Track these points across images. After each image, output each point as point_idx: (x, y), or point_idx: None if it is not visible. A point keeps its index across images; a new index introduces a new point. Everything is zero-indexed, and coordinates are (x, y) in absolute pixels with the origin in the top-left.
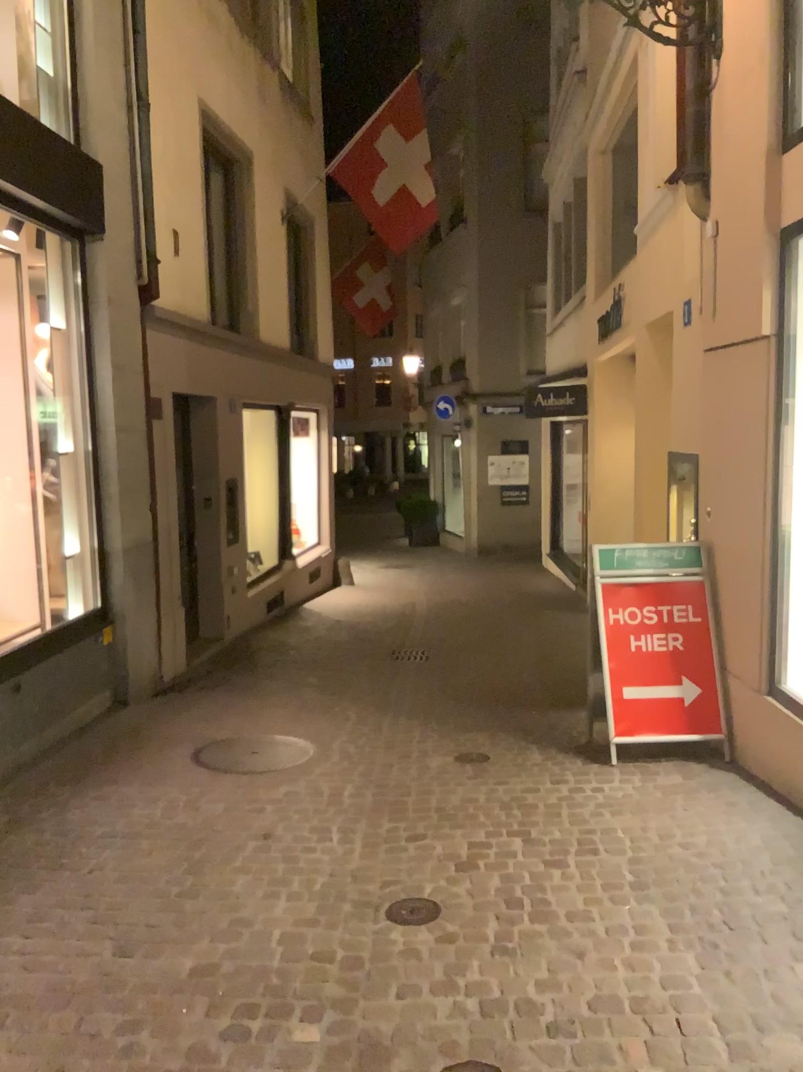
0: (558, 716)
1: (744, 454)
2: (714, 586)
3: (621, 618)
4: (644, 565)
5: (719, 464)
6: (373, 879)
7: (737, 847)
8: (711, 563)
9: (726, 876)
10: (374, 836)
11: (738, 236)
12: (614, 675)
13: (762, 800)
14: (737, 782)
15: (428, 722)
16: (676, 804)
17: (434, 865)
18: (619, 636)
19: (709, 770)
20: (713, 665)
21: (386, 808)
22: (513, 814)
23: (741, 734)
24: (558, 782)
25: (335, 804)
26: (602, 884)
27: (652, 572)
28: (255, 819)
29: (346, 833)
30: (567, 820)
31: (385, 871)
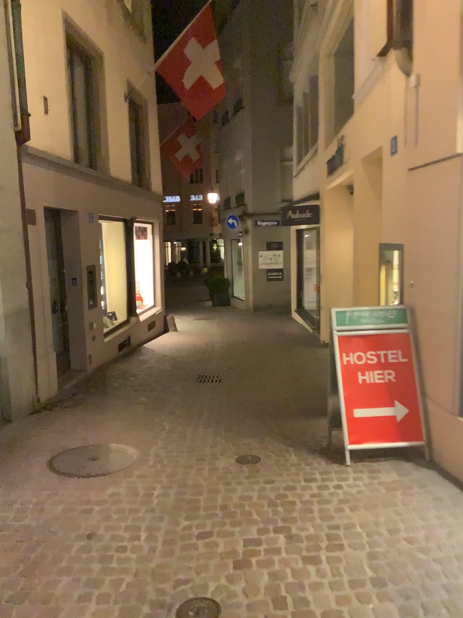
0: (307, 425)
1: (440, 241)
2: (418, 336)
3: (352, 360)
4: (367, 321)
5: (421, 249)
6: (167, 579)
7: (450, 542)
8: (415, 320)
9: (446, 573)
10: (171, 535)
11: (438, 80)
12: (347, 401)
13: (459, 496)
14: (438, 478)
15: (218, 432)
16: (397, 501)
17: (217, 564)
18: (351, 373)
19: (416, 468)
20: (417, 392)
21: (183, 507)
22: (277, 512)
23: (438, 442)
24: (309, 481)
25: (145, 506)
26: (350, 583)
27: (373, 327)
28: (83, 521)
29: (150, 534)
30: (317, 517)
31: (177, 572)
